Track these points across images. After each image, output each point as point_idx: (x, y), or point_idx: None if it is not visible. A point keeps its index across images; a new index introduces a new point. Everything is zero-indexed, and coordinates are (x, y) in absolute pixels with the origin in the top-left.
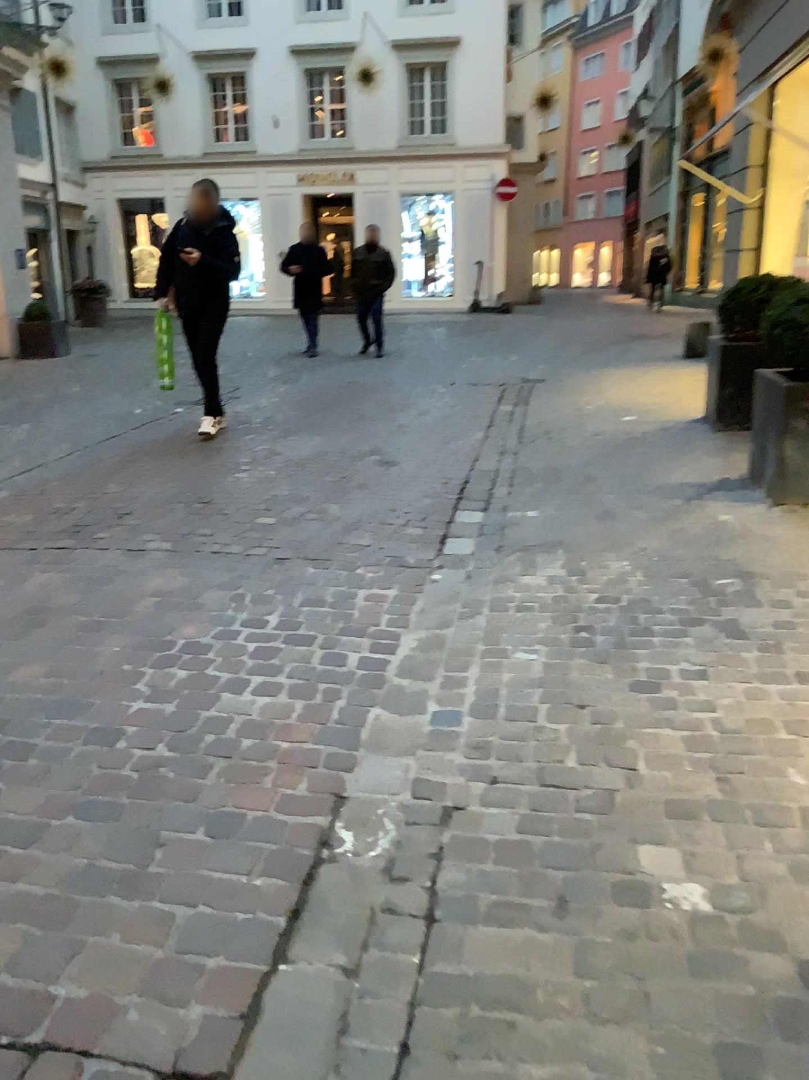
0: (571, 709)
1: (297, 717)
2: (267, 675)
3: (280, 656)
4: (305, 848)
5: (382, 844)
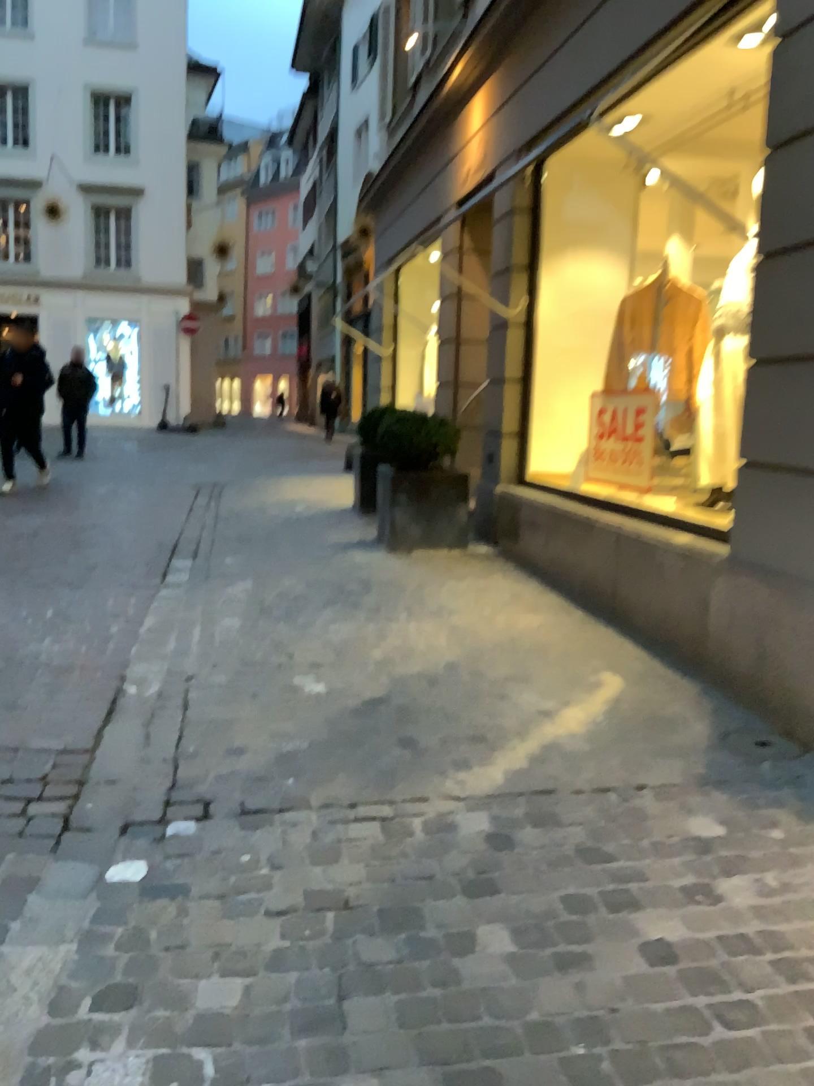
0: (256, 638)
1: (84, 650)
2: (57, 634)
3: (62, 626)
4: (108, 691)
5: (153, 688)
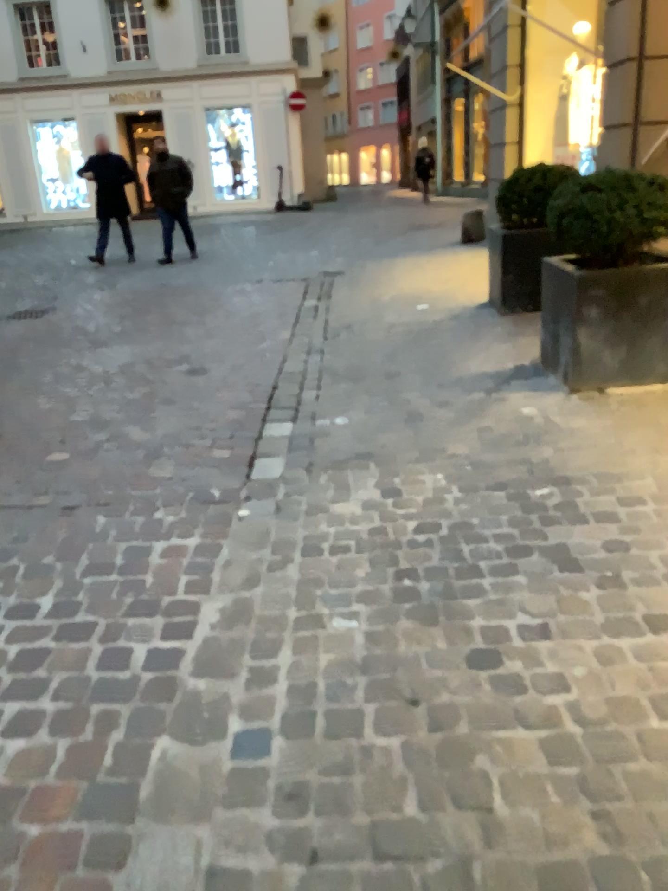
0: (402, 707)
1: (60, 764)
2: (27, 697)
3: (49, 659)
4: None
5: None
